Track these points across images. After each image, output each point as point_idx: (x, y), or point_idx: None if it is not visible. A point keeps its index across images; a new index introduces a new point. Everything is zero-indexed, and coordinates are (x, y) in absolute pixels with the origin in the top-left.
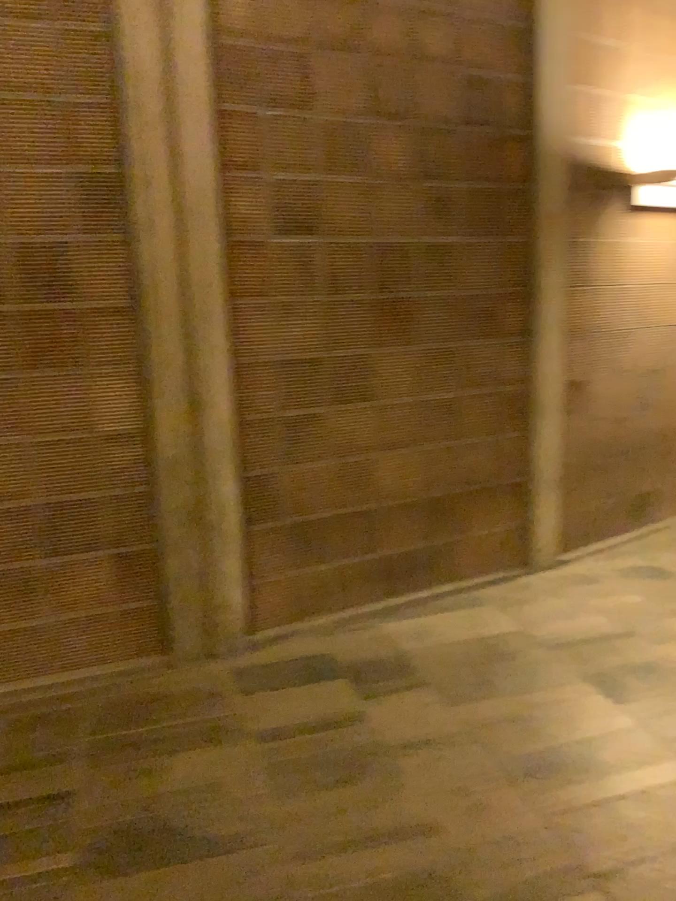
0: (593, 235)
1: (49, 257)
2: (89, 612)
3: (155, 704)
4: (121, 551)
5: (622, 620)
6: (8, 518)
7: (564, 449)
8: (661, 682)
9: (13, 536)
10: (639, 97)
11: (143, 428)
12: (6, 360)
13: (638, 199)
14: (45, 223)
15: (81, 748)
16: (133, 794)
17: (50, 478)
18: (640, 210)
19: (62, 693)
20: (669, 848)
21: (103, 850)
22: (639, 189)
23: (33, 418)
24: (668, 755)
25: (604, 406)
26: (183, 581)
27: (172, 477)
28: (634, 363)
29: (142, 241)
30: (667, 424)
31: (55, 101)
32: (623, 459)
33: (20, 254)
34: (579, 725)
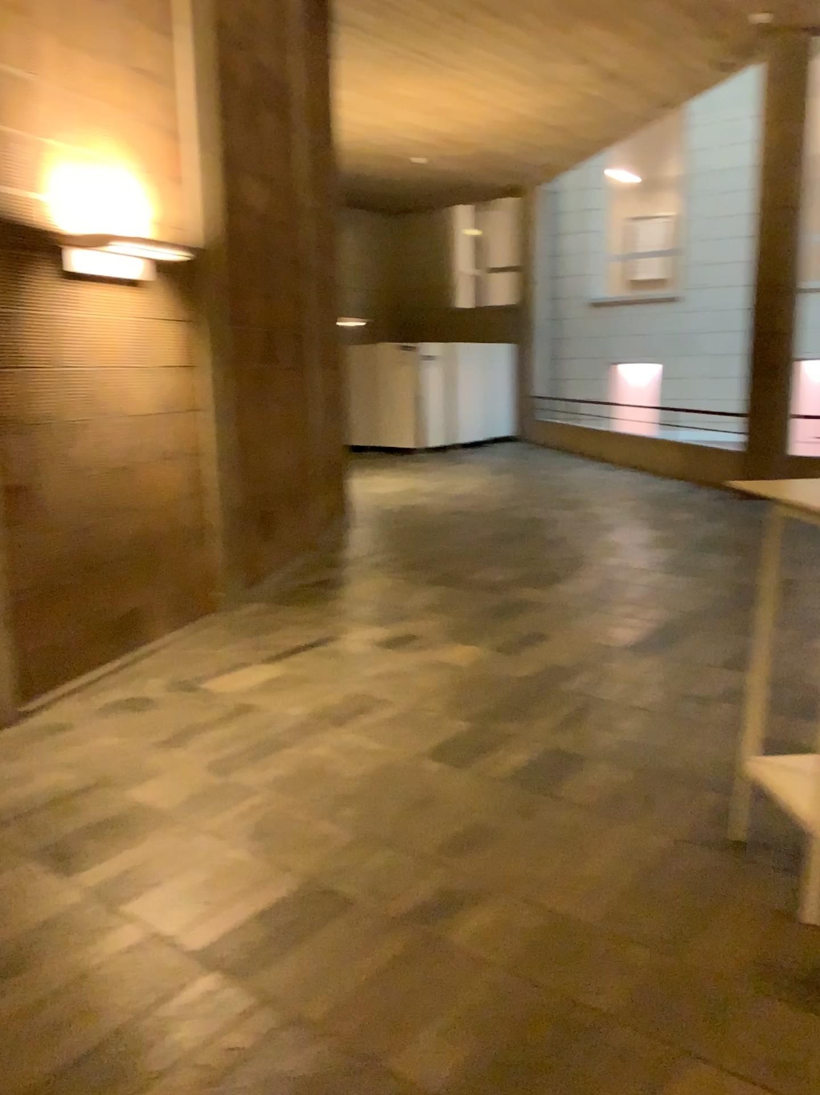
0: (15, 304)
1: None
2: None
3: None
4: None
5: (88, 771)
6: None
7: (8, 572)
8: (121, 836)
9: None
10: (58, 142)
11: None
12: None
13: (72, 263)
14: None
15: None
16: None
17: None
18: (77, 278)
19: None
20: (93, 1040)
21: None
22: (72, 252)
23: None
24: (112, 925)
25: (59, 515)
26: None
27: None
28: (93, 460)
29: None
30: (146, 529)
31: None
32: (94, 576)
33: None
34: (8, 921)
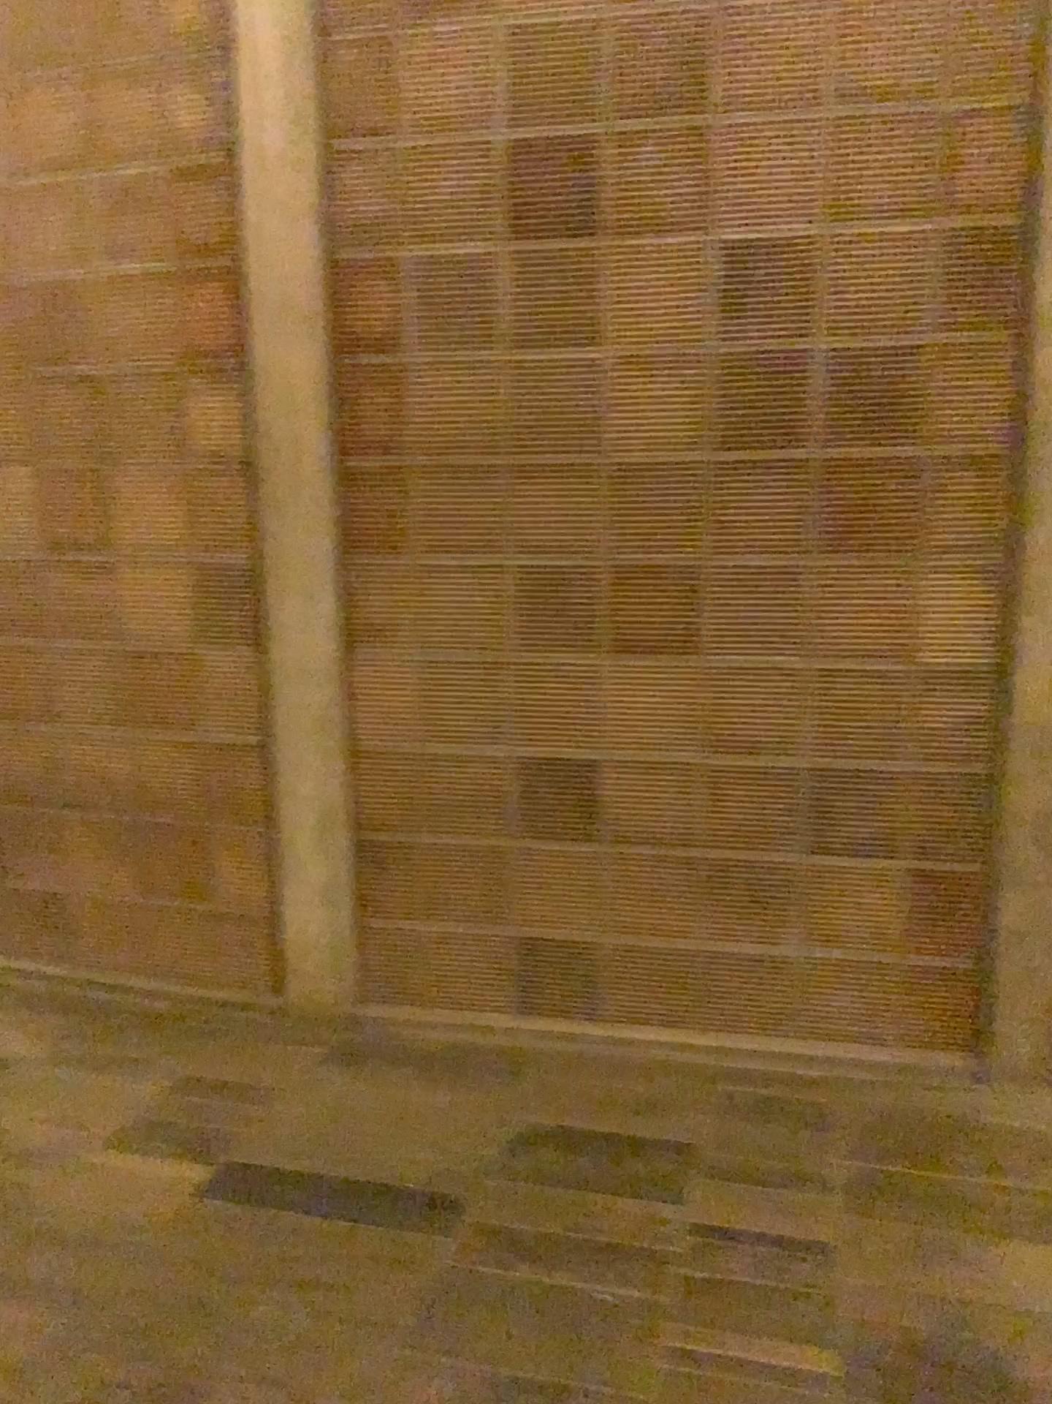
0: None
1: (886, 371)
2: (864, 956)
3: (965, 1139)
4: (930, 867)
5: None
6: (764, 784)
7: None
8: None
9: (767, 812)
10: None
11: (1001, 665)
12: (796, 534)
13: None
14: (887, 315)
15: (841, 1175)
16: (936, 1289)
17: (836, 729)
18: None
19: (807, 1074)
20: None
21: (889, 1371)
22: None
23: (824, 631)
24: None
25: None
26: (1031, 939)
27: (1040, 757)
28: None
29: (1049, 341)
30: None
31: (933, 110)
32: None
33: (841, 366)
34: None
